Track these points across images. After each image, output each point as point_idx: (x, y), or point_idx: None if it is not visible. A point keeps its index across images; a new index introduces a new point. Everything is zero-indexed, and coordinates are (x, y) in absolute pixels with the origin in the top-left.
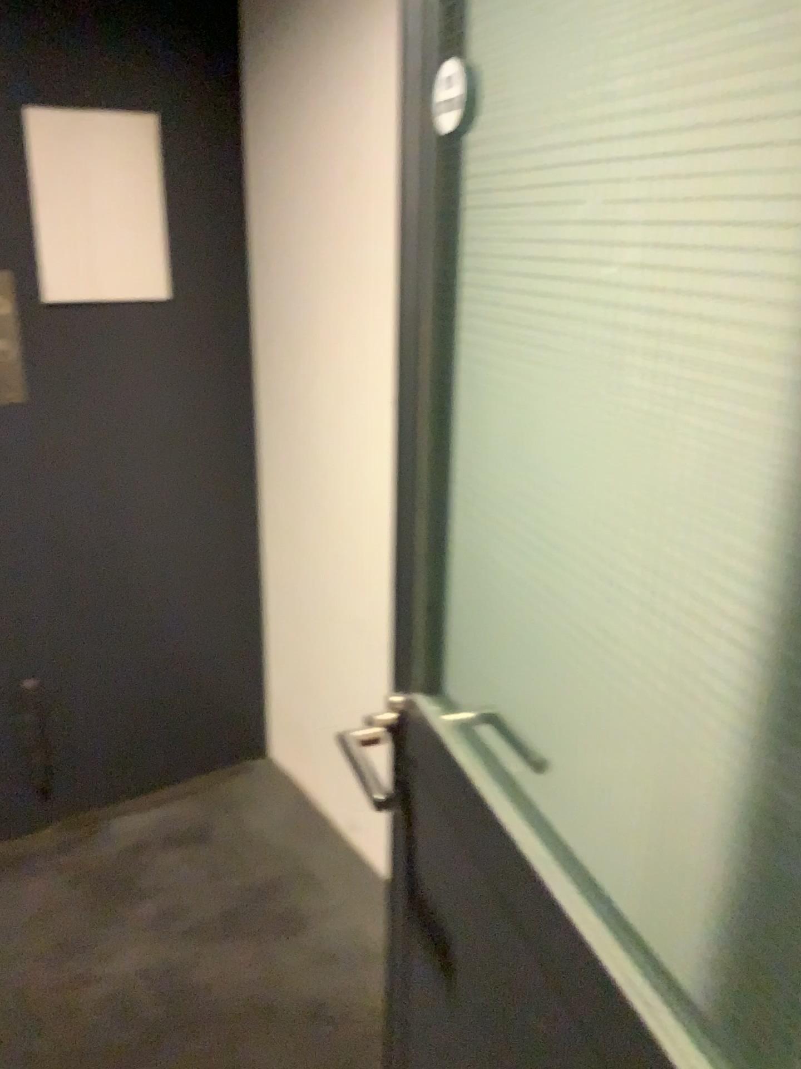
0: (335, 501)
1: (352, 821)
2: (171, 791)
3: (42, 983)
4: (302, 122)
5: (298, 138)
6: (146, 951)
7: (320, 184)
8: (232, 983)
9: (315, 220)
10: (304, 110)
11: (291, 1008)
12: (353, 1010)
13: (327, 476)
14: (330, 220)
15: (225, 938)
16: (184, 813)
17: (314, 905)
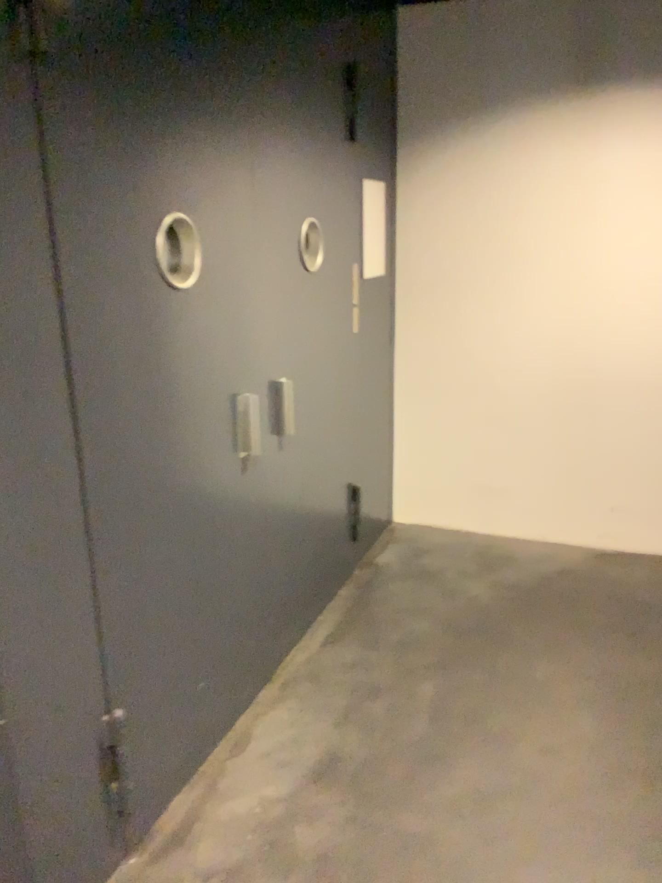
0: (477, 362)
1: (480, 524)
2: (383, 545)
3: (465, 604)
4: (458, 187)
5: (454, 194)
6: (480, 583)
7: (475, 215)
8: (526, 577)
9: (469, 231)
10: (460, 182)
11: (557, 573)
12: (576, 565)
13: (472, 351)
14: (481, 231)
15: (499, 569)
16: (403, 548)
17: (508, 552)
